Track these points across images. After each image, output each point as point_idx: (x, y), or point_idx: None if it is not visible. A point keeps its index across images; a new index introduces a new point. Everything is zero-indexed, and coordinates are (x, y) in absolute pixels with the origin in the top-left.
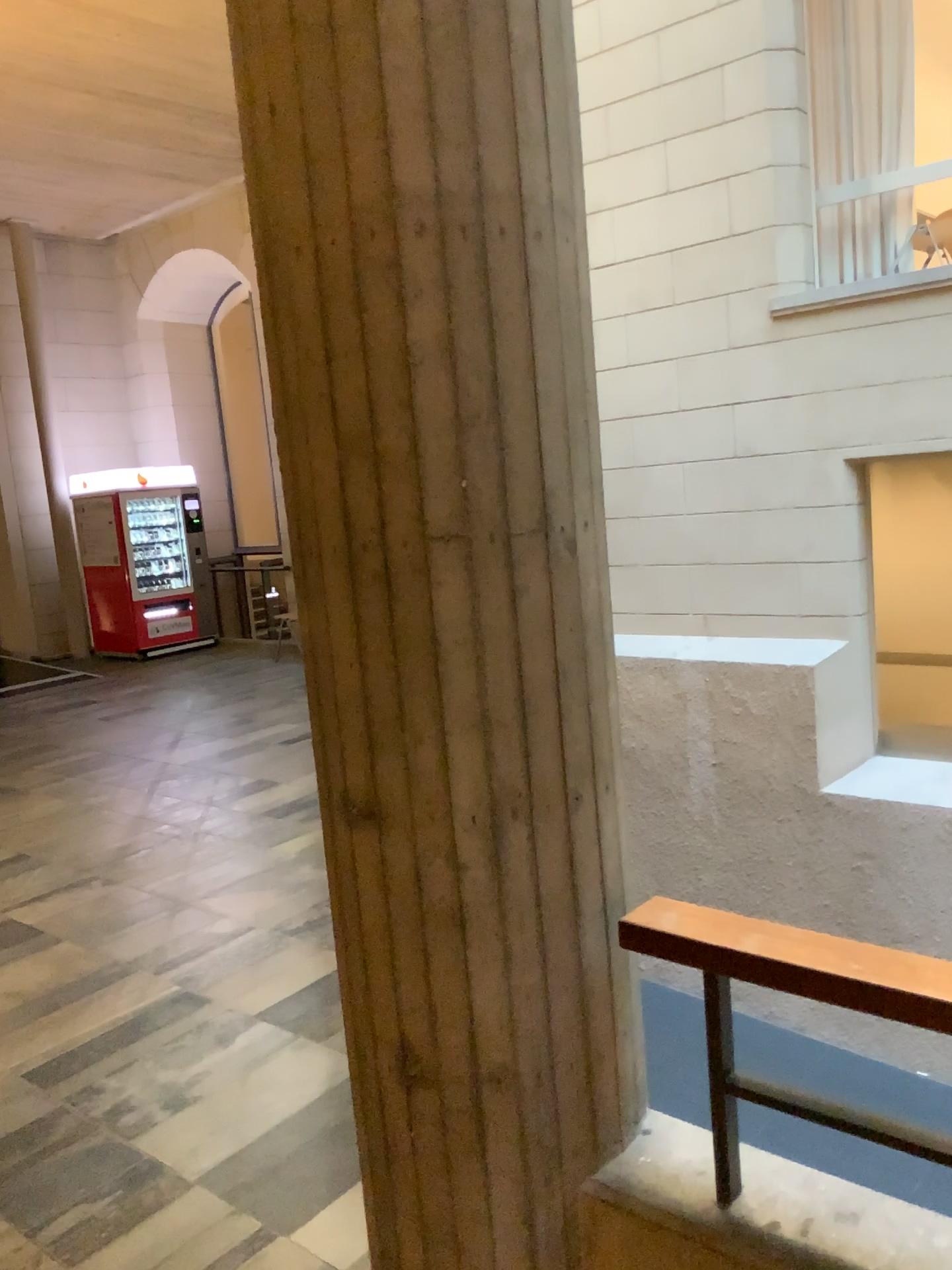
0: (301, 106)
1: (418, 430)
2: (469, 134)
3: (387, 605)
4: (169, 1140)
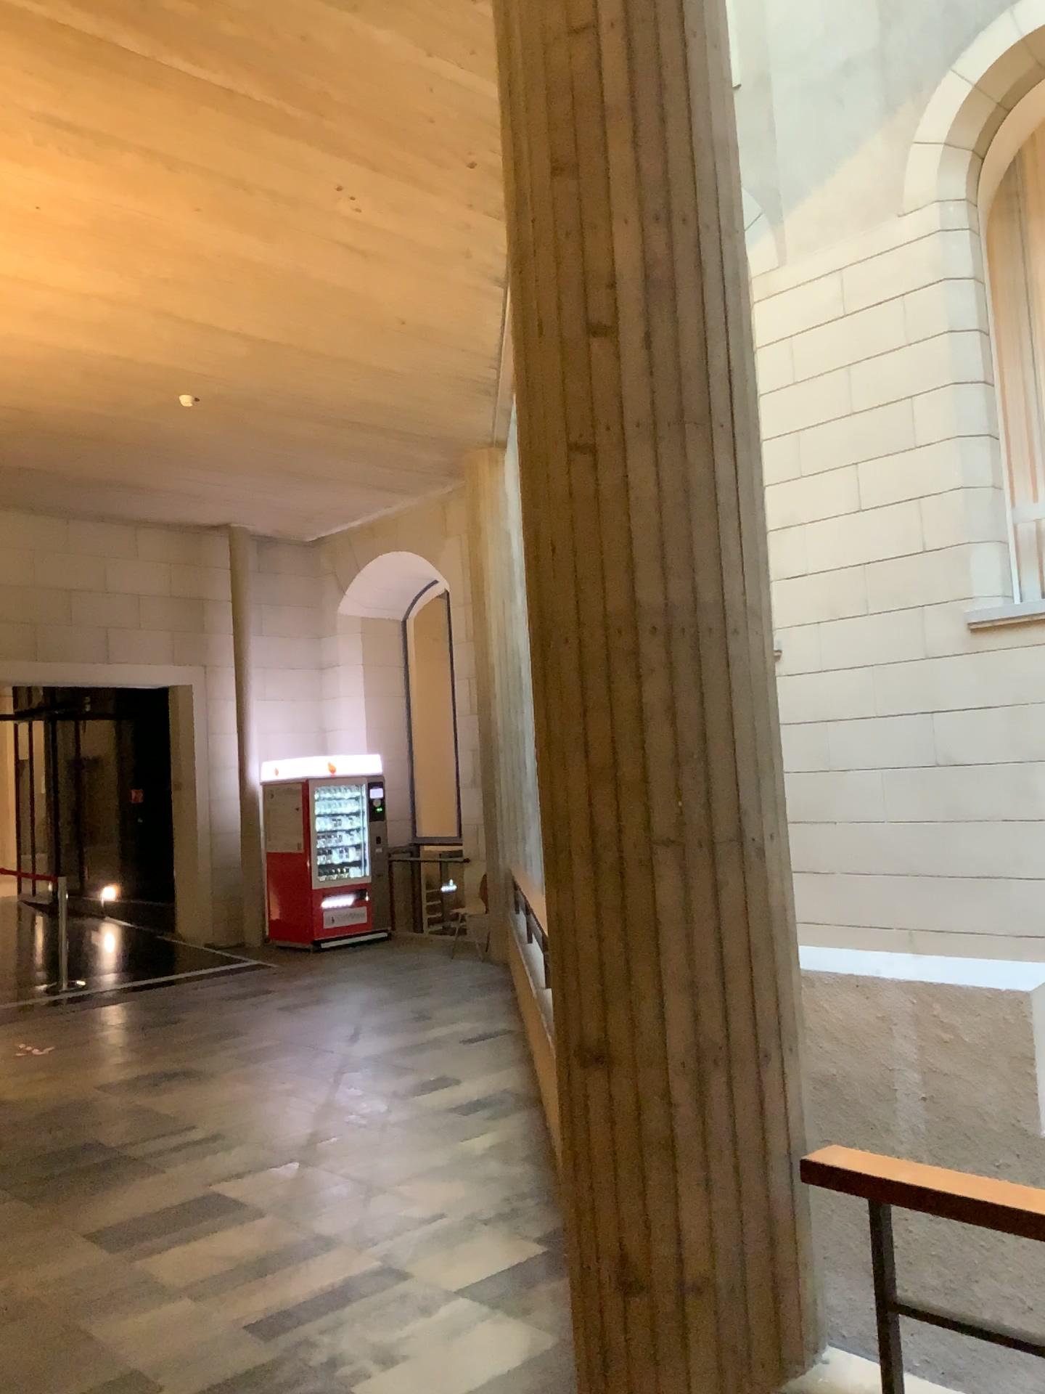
0: (573, 546)
1: (648, 767)
2: (688, 567)
3: (620, 893)
4: (385, 1389)
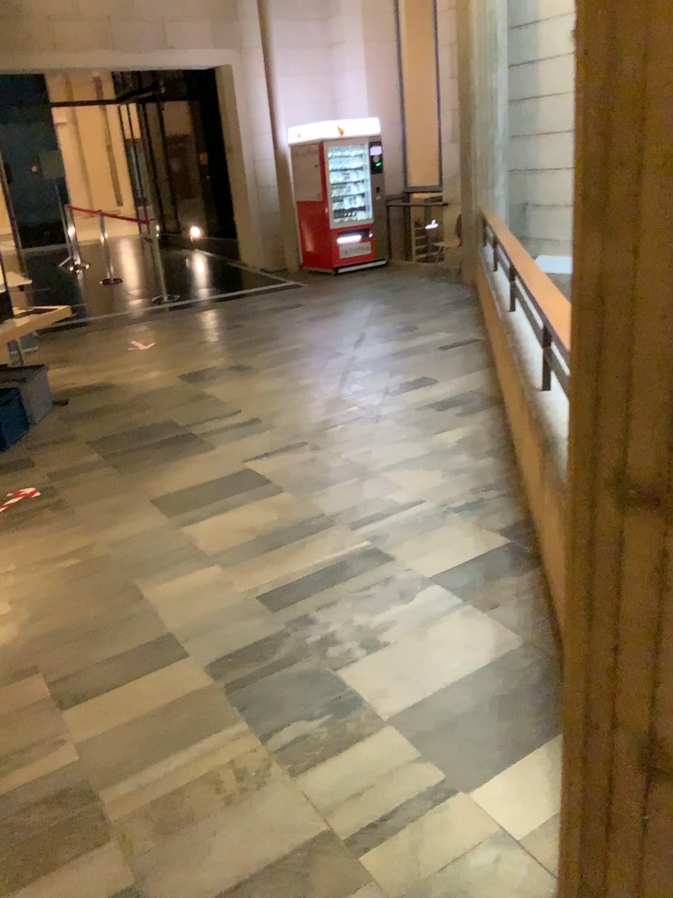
0: None
1: None
2: None
3: None
4: (367, 679)
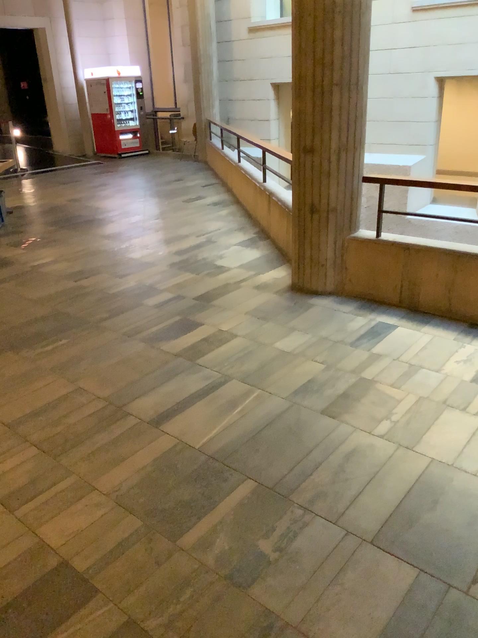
0: None
1: (333, 59)
2: None
3: (321, 100)
4: (223, 260)
